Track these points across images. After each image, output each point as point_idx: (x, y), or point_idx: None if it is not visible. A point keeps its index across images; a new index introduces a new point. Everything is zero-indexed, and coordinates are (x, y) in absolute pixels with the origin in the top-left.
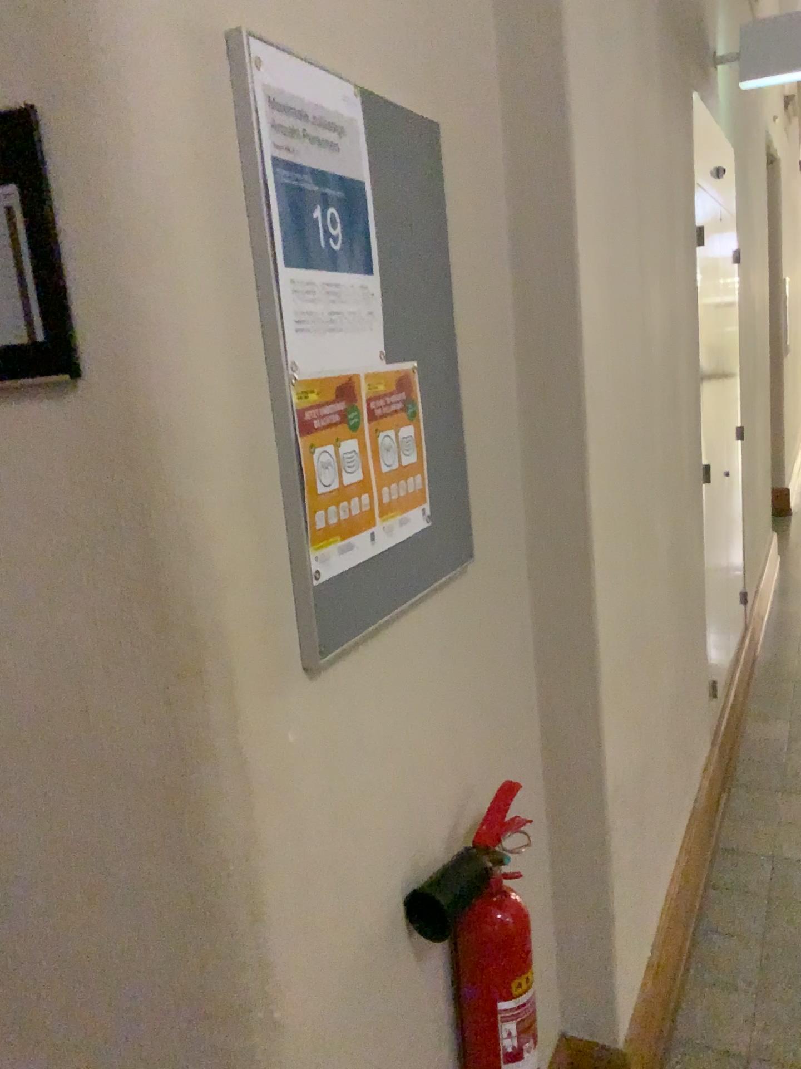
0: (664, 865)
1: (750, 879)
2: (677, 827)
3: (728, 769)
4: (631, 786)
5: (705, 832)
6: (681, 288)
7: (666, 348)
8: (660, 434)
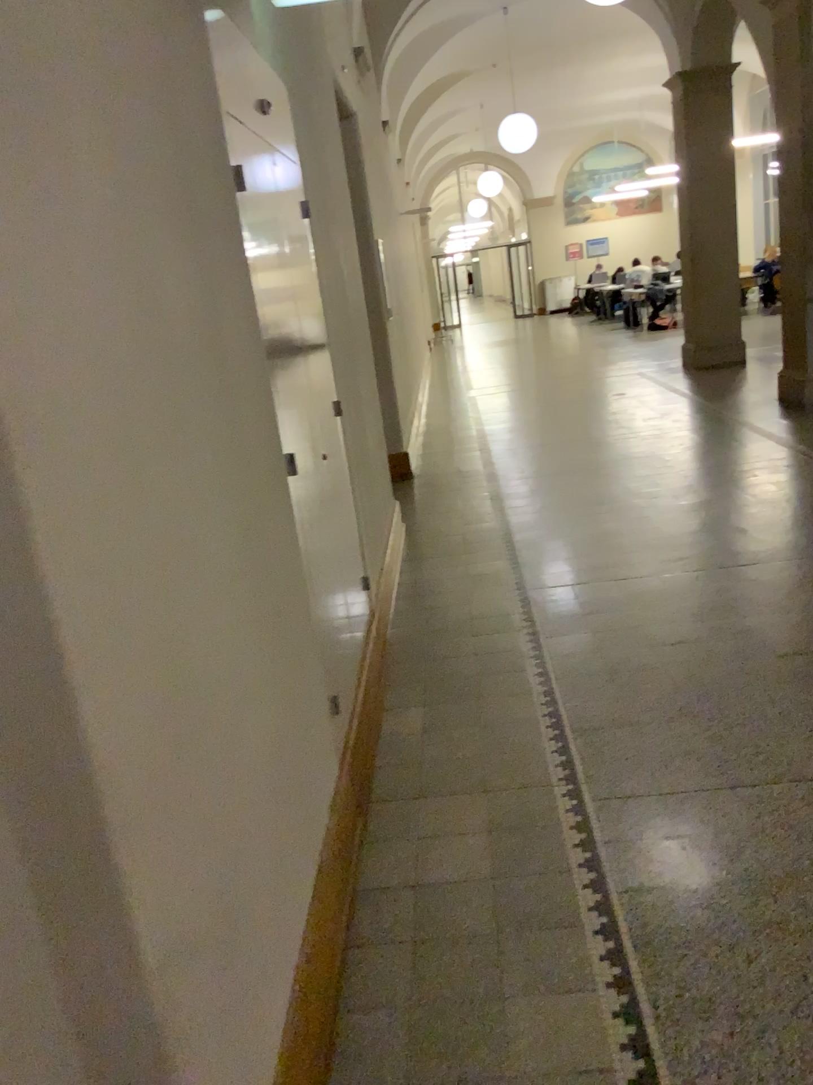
0: (284, 966)
1: (394, 924)
2: (299, 905)
3: (364, 785)
4: (205, 922)
5: (342, 876)
6: (214, 241)
7: (199, 318)
8: (204, 431)
